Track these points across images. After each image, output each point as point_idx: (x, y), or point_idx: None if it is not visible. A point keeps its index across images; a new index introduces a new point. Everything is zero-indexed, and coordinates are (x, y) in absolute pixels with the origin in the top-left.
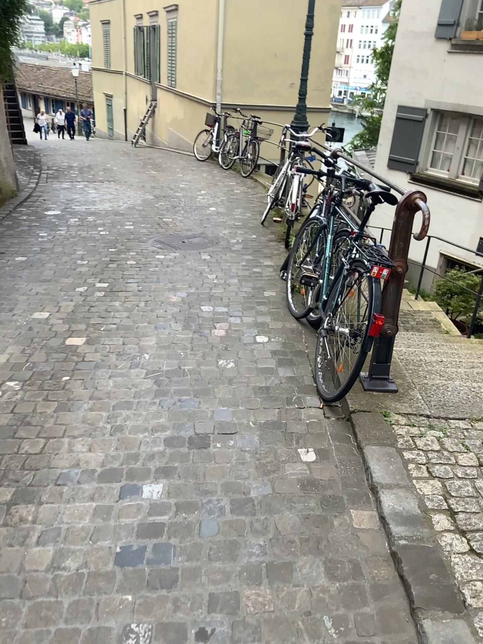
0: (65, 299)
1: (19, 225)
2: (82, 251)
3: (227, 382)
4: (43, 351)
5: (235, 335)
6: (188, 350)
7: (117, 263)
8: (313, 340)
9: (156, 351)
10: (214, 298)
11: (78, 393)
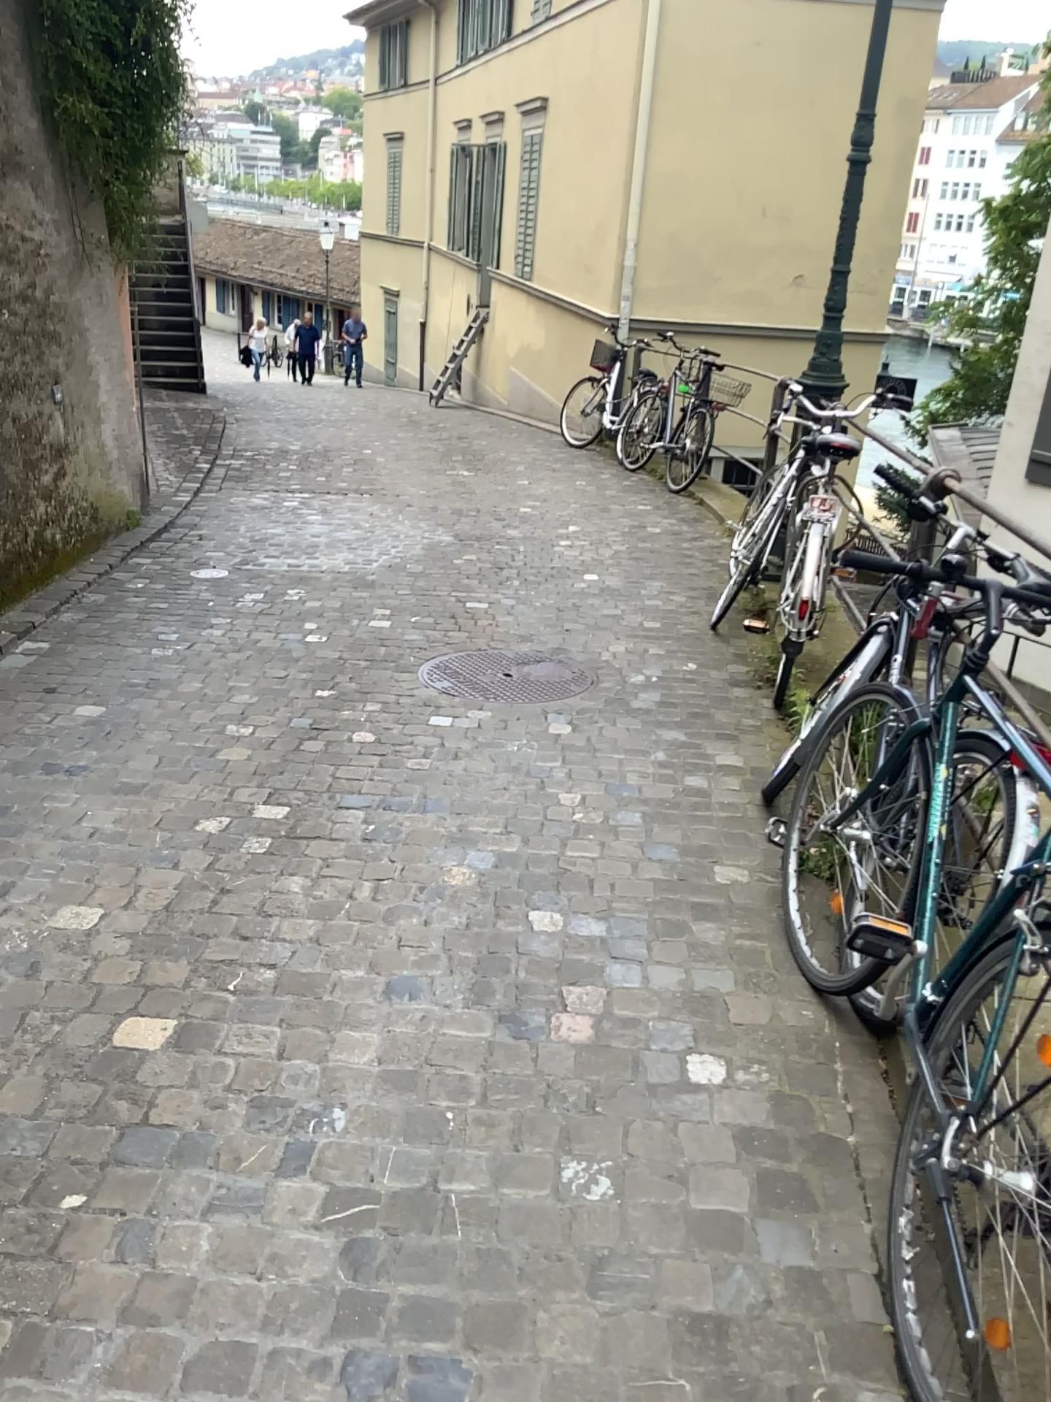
0: (160, 862)
1: (113, 609)
2: (246, 696)
3: (583, 1277)
4: (41, 1067)
5: (621, 1047)
6: (472, 1103)
7: (325, 742)
8: (869, 1088)
9: (372, 1097)
10: (573, 884)
11: (90, 1286)
